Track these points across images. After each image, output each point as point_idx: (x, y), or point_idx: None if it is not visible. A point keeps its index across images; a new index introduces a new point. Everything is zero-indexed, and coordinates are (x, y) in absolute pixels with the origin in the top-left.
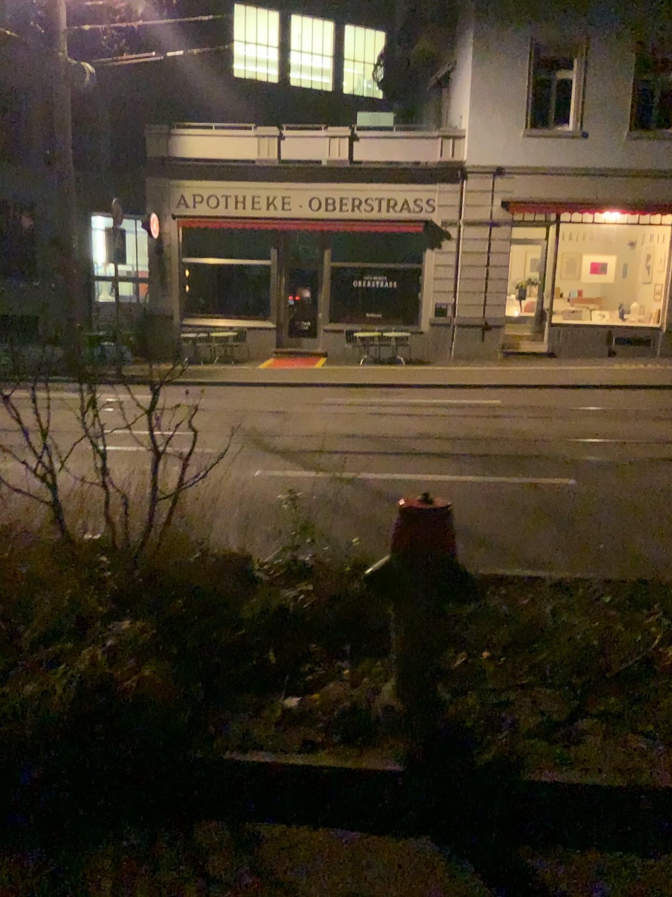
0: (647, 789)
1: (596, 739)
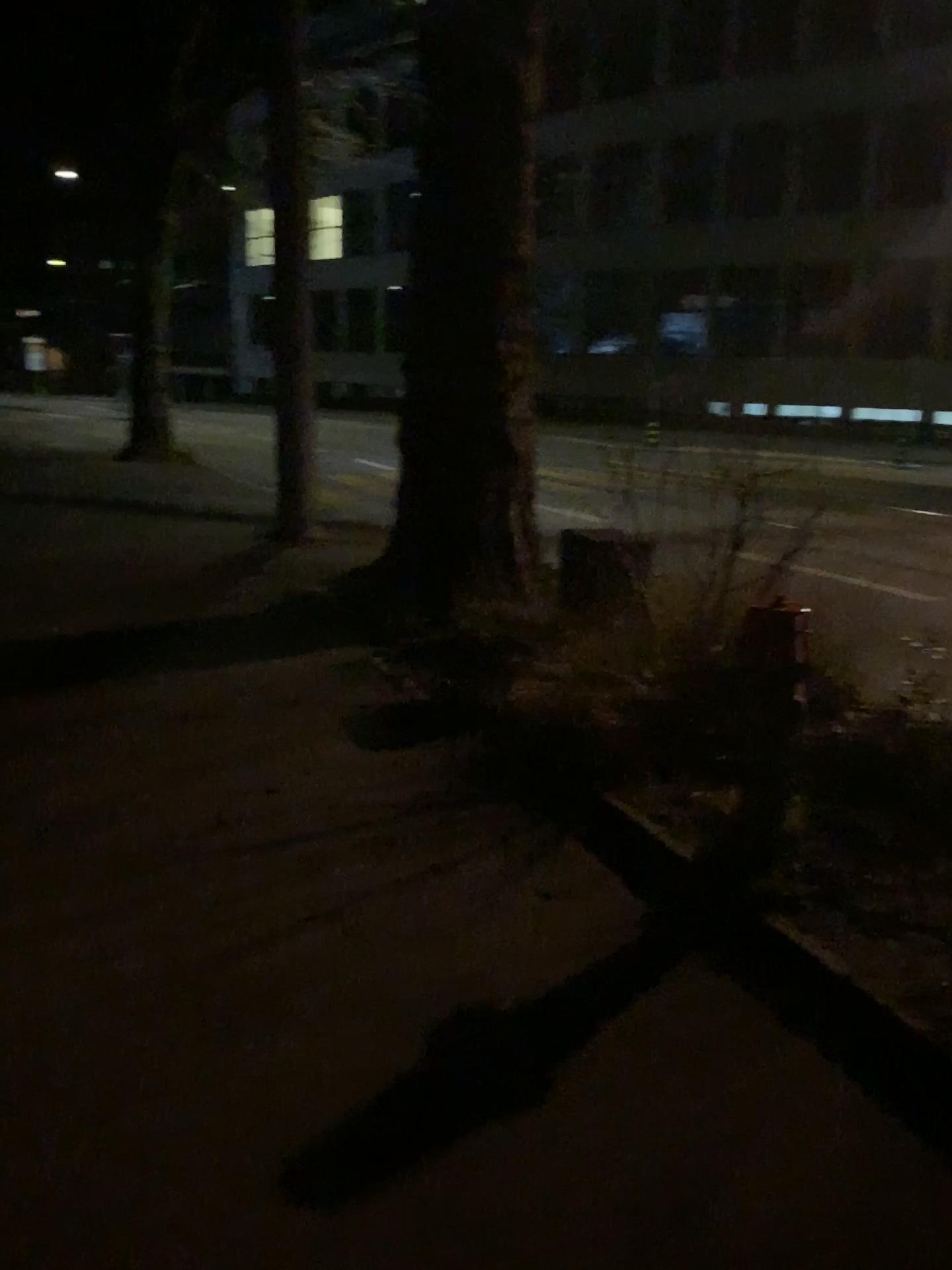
0: (878, 1002)
1: (902, 948)
